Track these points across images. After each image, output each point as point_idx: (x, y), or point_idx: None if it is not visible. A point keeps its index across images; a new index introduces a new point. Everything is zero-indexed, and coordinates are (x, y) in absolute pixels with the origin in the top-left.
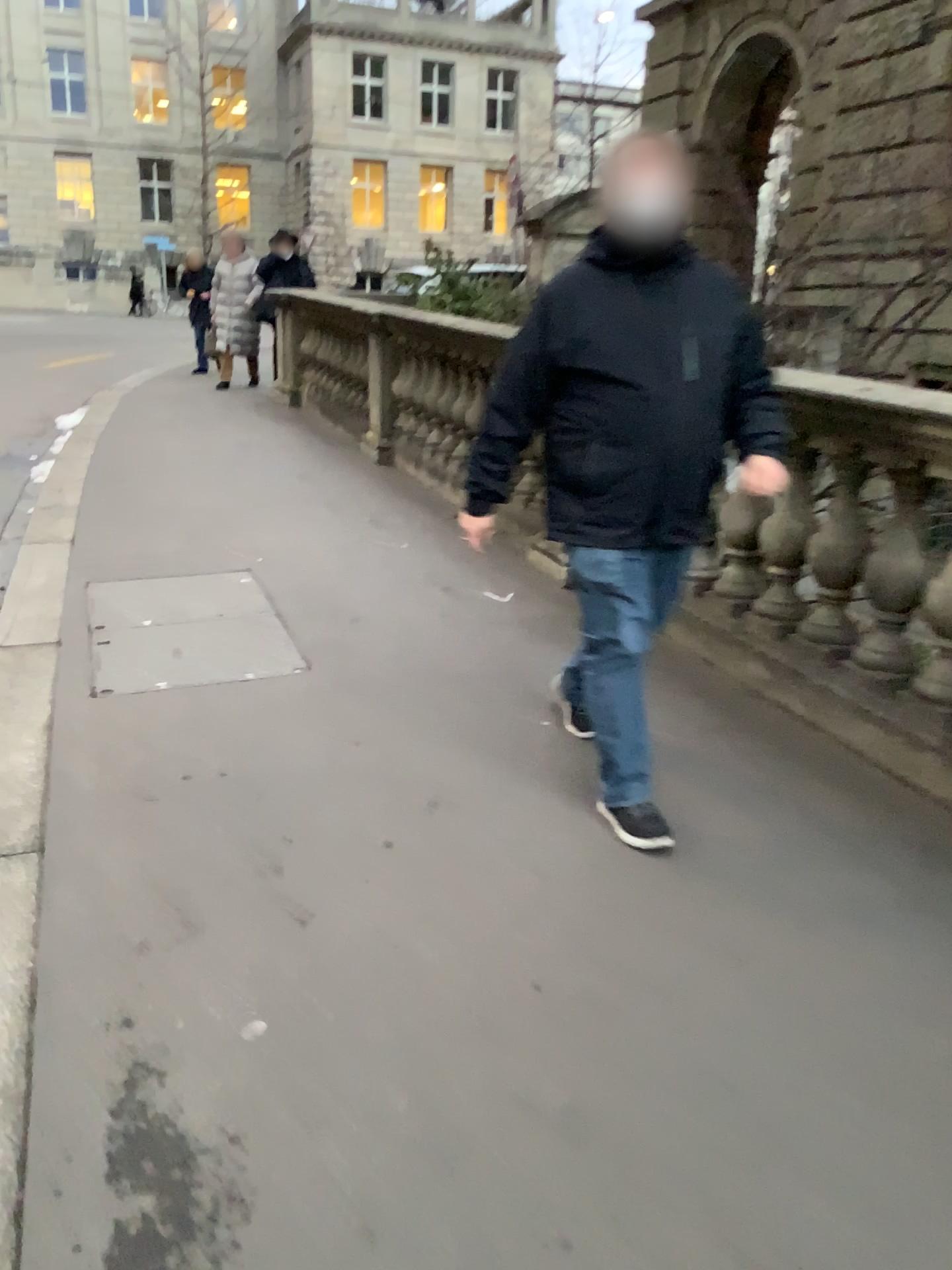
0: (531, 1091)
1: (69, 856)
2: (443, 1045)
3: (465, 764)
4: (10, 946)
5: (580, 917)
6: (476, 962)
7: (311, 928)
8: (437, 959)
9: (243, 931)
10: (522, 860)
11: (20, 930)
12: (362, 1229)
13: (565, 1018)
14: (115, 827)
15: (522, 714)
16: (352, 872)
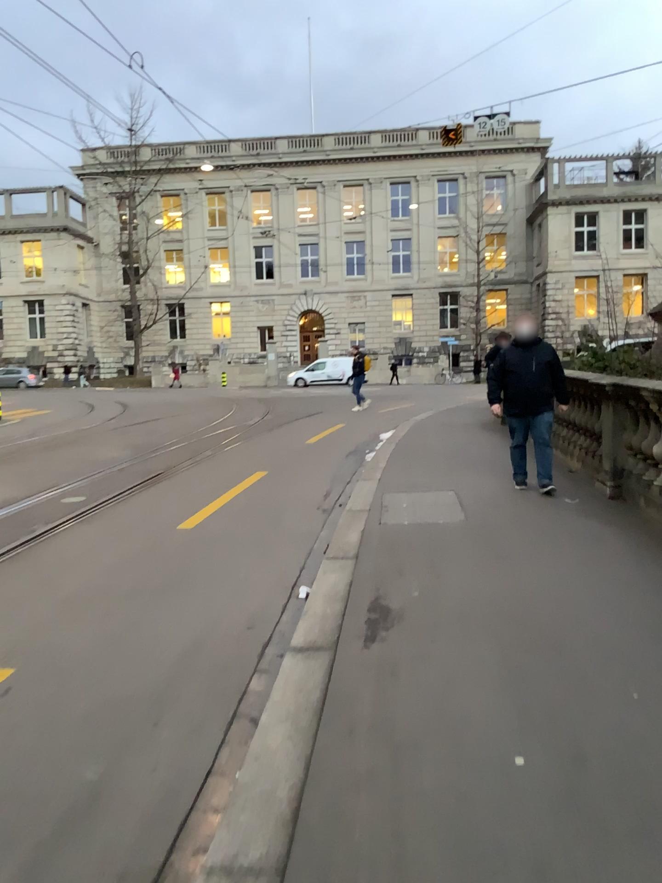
0: (499, 610)
1: (367, 560)
2: (476, 601)
3: (521, 546)
4: (347, 576)
5: (542, 583)
6: (497, 589)
7: (443, 577)
8: (483, 586)
9: (420, 576)
10: (528, 570)
11: (350, 573)
12: (436, 624)
13: (520, 600)
14: (383, 554)
15: (556, 536)
16: (462, 568)
